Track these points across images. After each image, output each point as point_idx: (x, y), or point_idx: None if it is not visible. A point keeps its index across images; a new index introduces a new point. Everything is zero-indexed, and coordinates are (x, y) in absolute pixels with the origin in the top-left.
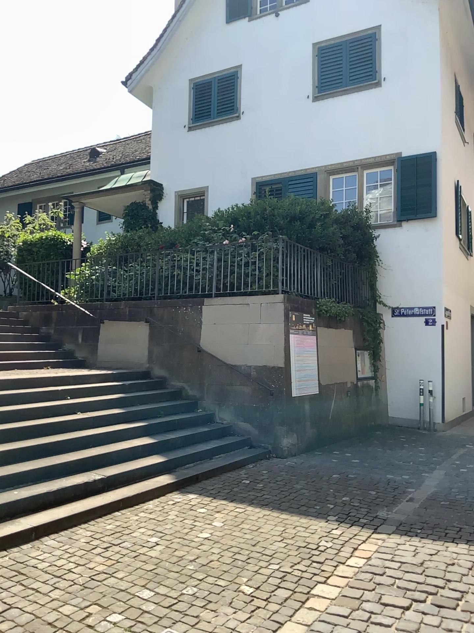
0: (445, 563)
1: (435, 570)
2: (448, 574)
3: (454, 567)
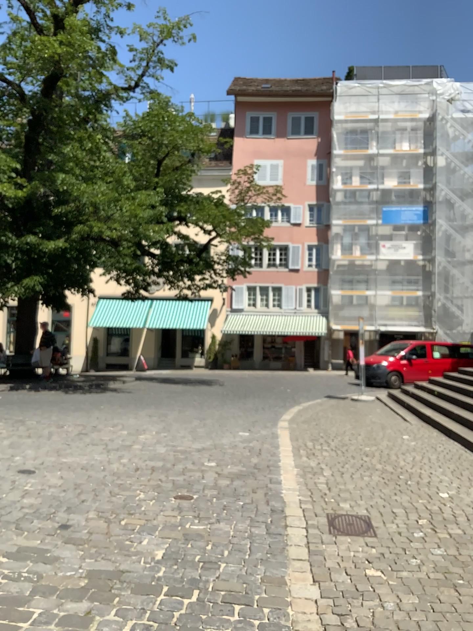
0: None
1: (188, 625)
2: (171, 620)
3: None
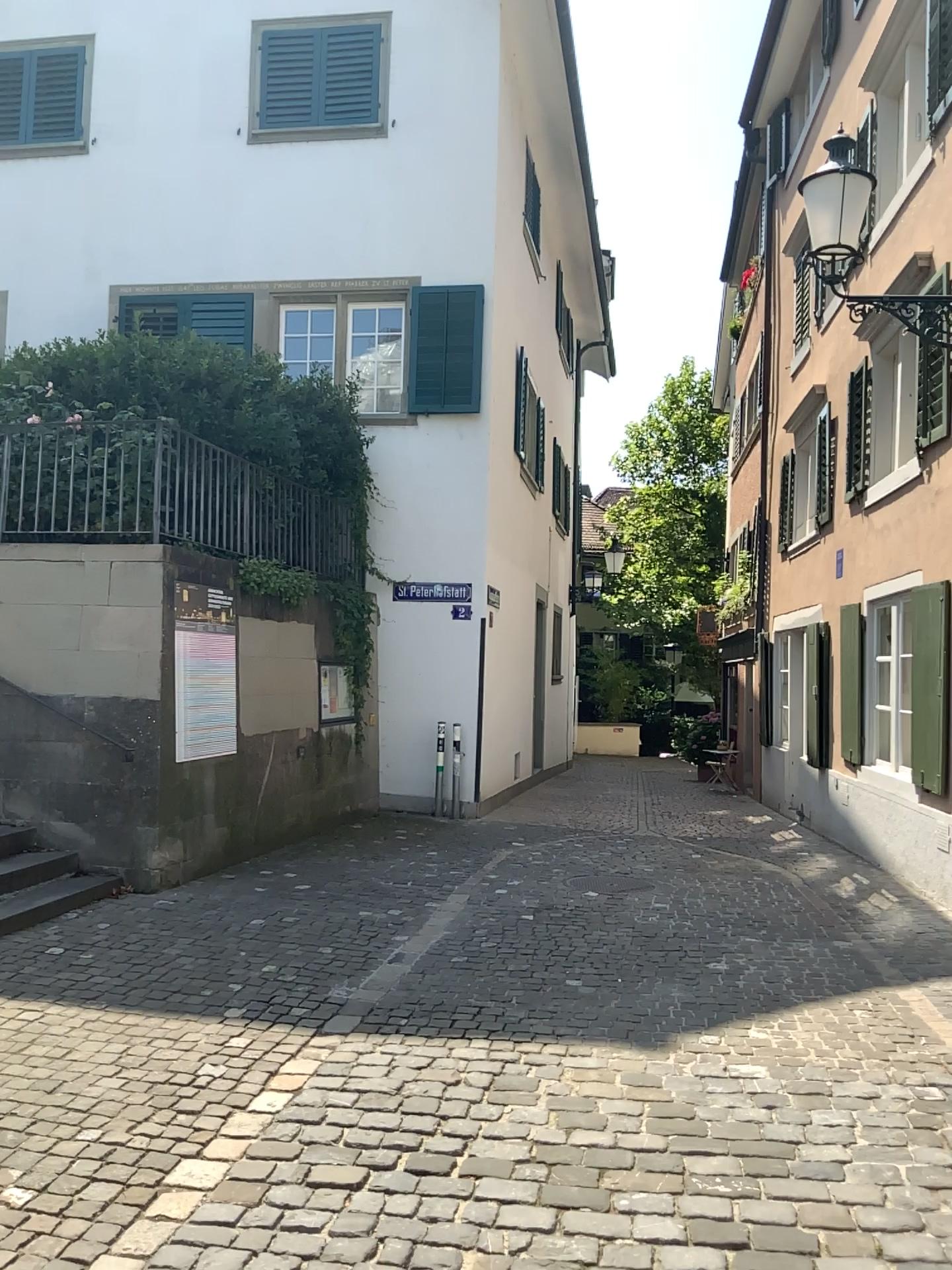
0: (442, 1083)
1: (421, 1102)
2: (445, 1106)
3: (457, 1089)
